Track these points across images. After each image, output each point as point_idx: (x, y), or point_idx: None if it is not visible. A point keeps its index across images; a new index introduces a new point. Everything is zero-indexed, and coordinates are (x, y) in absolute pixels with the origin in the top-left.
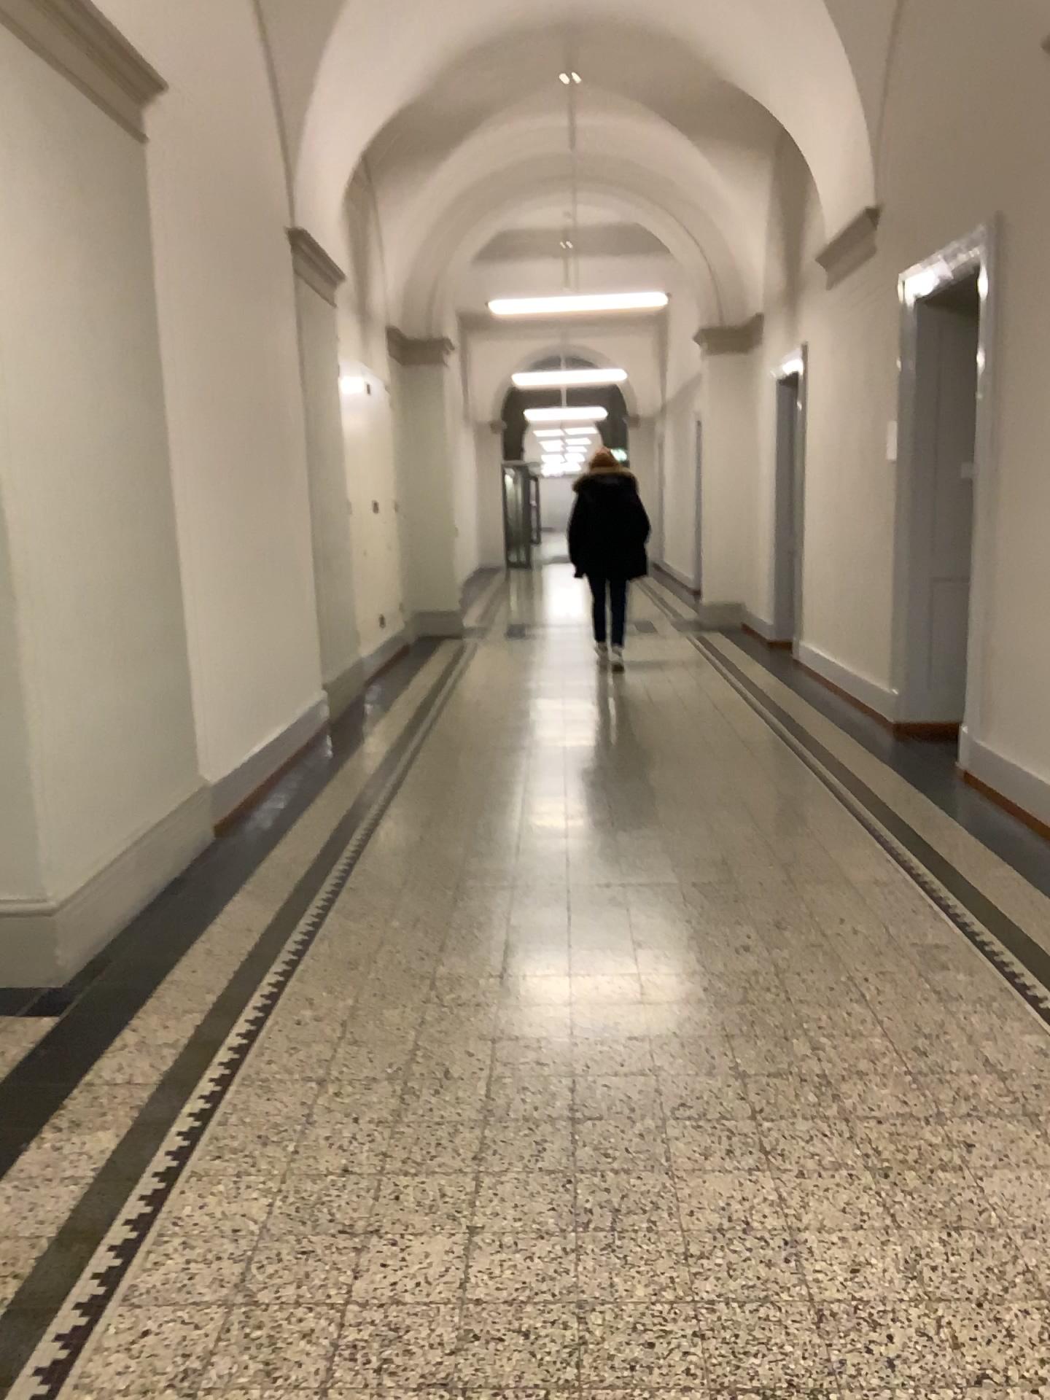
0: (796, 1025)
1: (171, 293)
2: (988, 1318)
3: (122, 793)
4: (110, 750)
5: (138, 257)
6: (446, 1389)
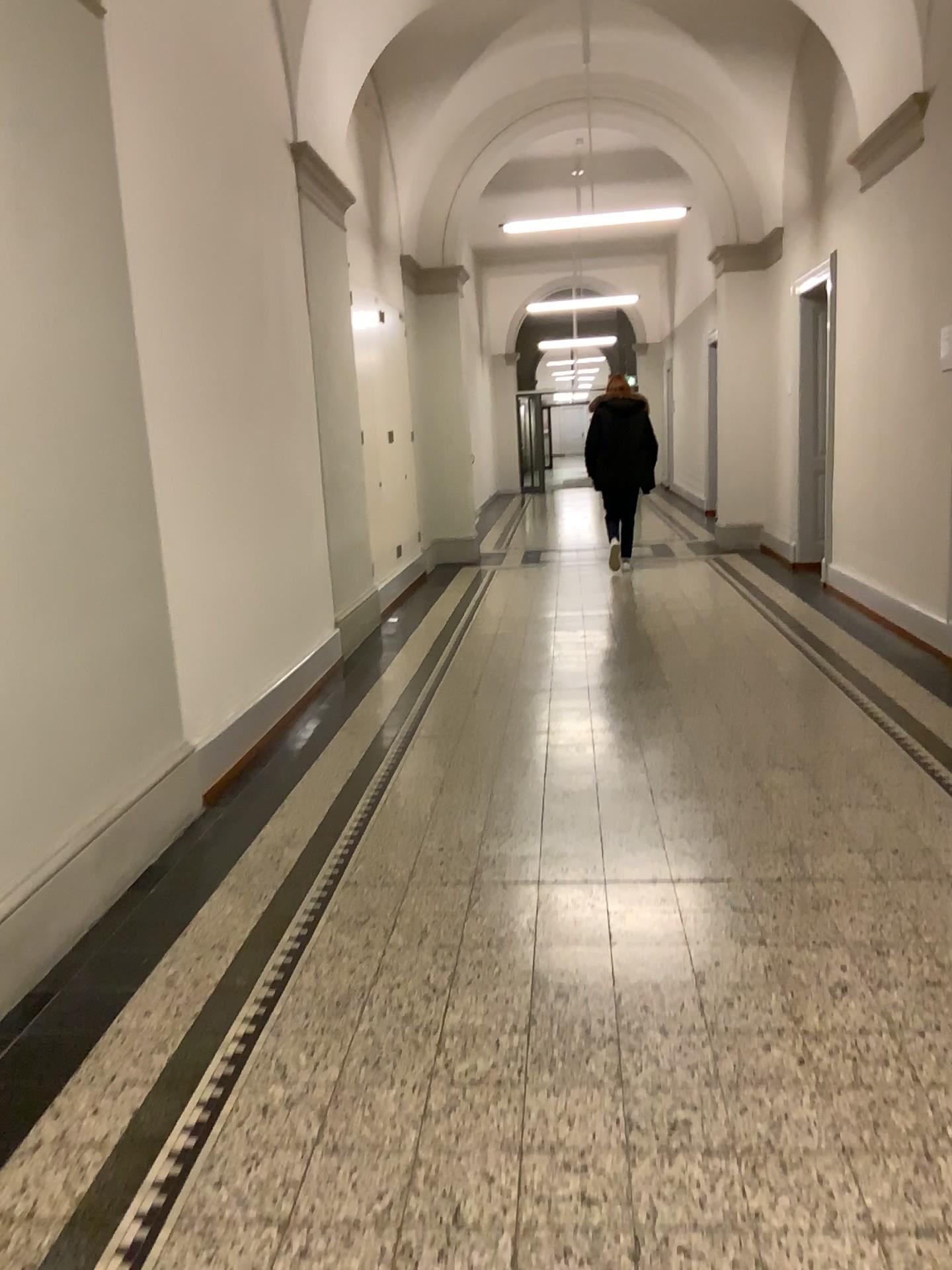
0: (940, 1131)
1: (140, 194)
2: None
3: (79, 777)
4: (61, 729)
5: (92, 146)
6: None
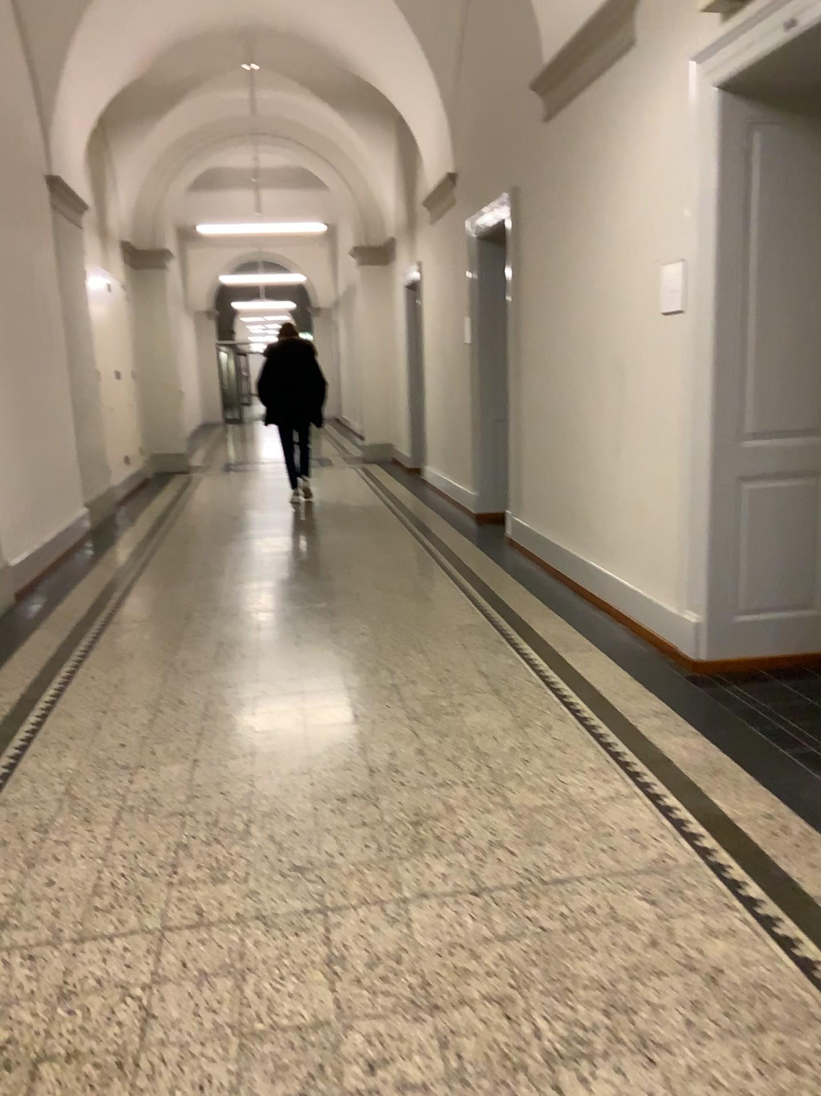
0: (383, 666)
1: None
2: (449, 764)
3: None
4: None
5: None
6: (179, 812)
